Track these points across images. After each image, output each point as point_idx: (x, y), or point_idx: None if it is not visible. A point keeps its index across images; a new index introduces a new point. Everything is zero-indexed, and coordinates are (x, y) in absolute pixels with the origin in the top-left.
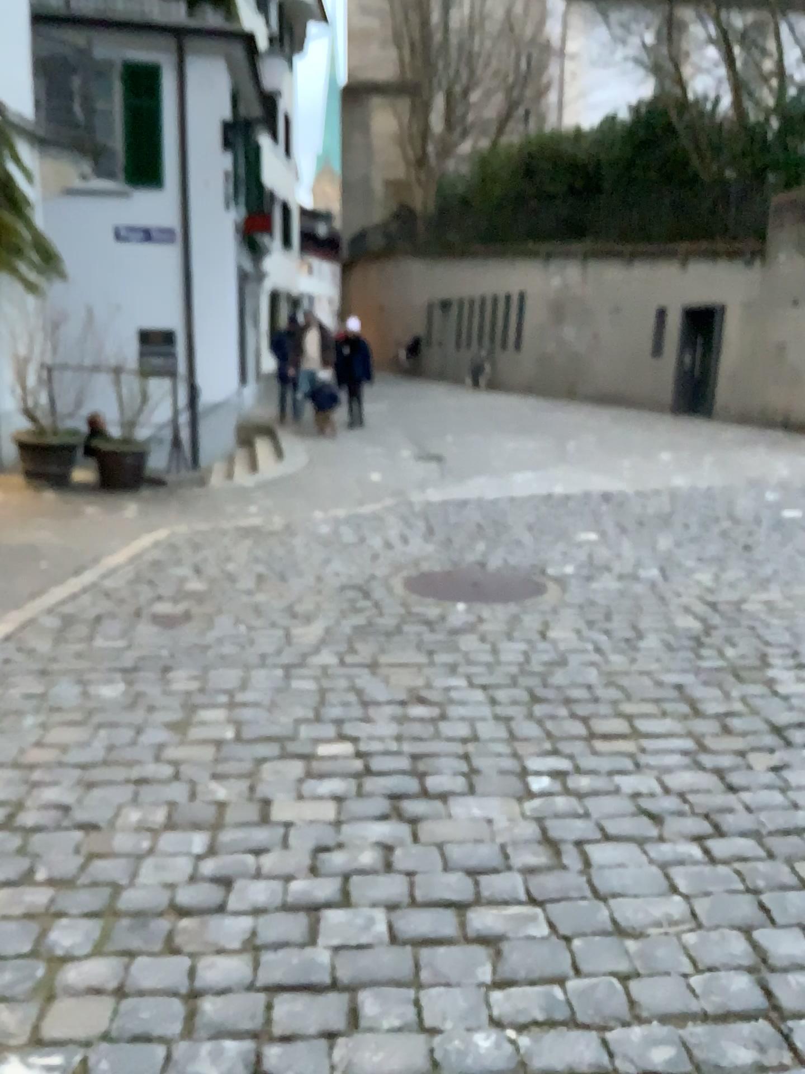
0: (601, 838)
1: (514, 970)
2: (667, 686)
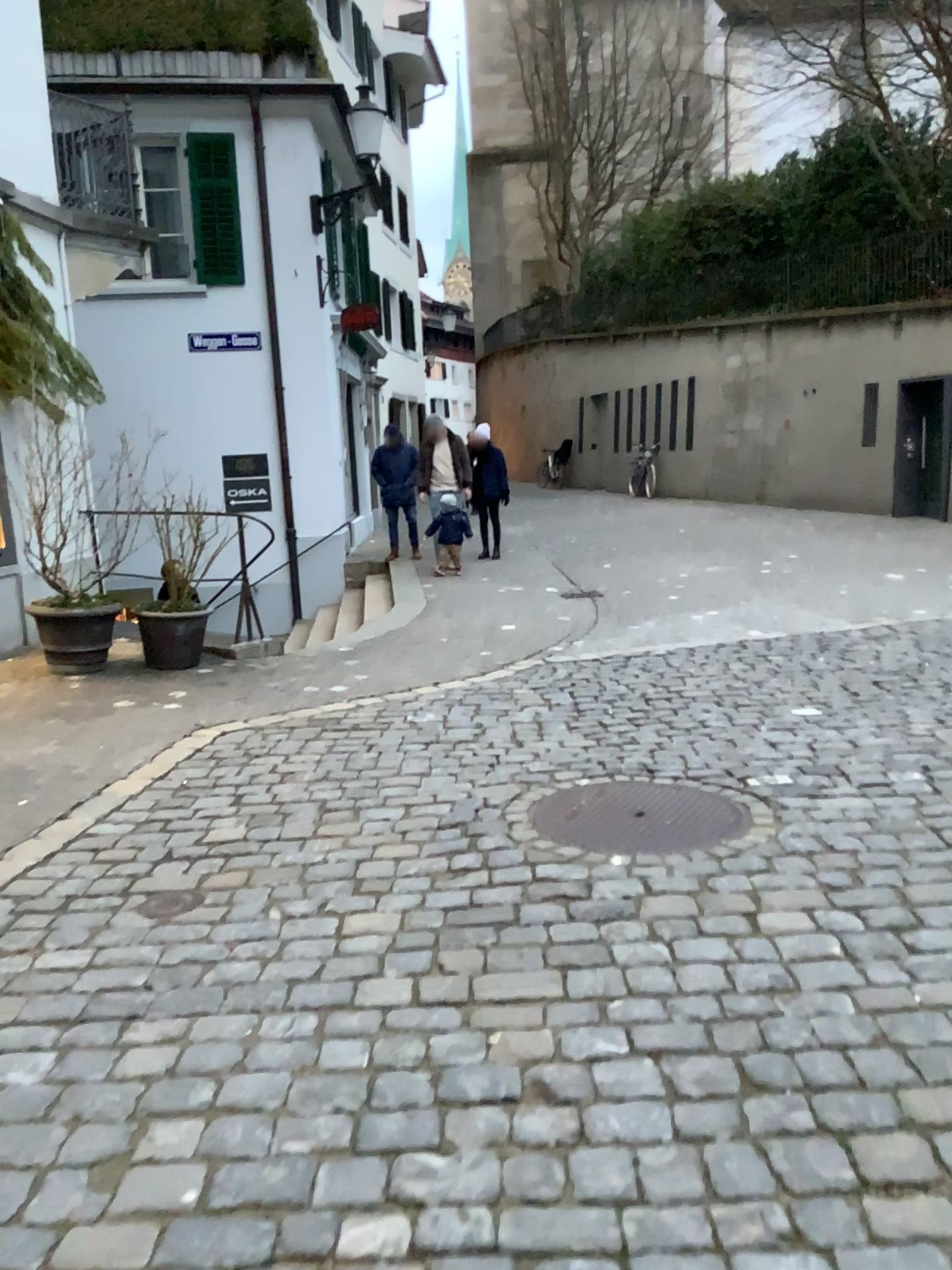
0: None
1: None
2: None
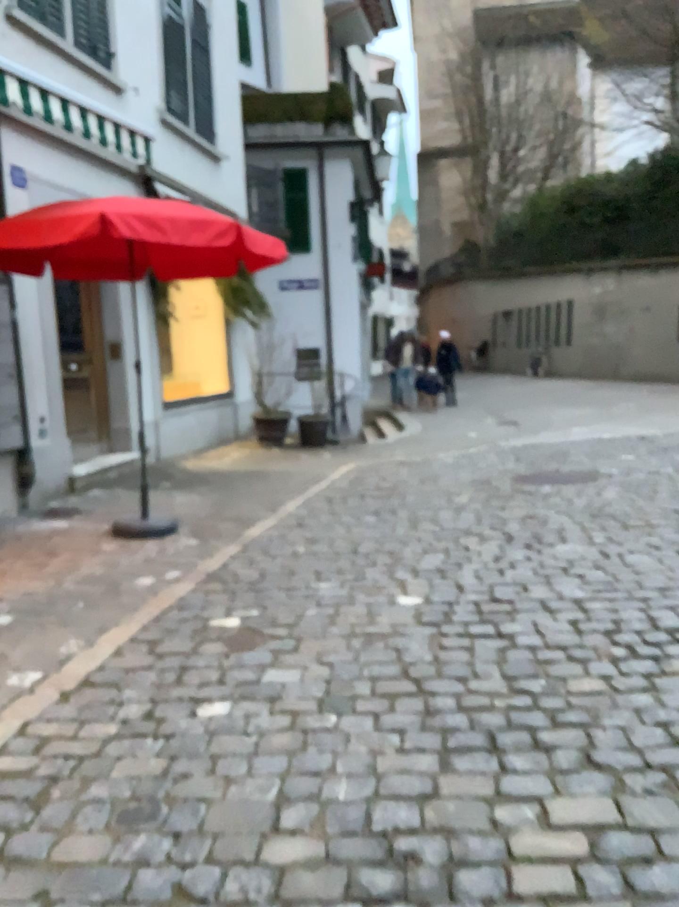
0: (629, 551)
1: (590, 578)
2: (669, 509)
